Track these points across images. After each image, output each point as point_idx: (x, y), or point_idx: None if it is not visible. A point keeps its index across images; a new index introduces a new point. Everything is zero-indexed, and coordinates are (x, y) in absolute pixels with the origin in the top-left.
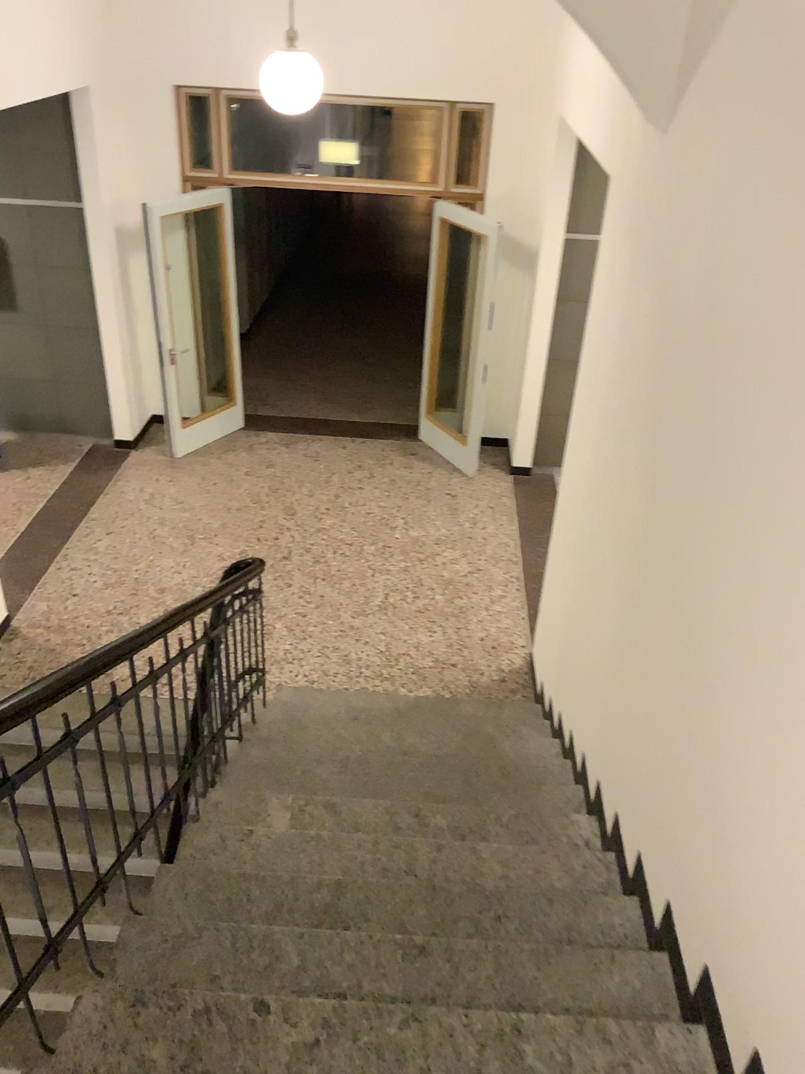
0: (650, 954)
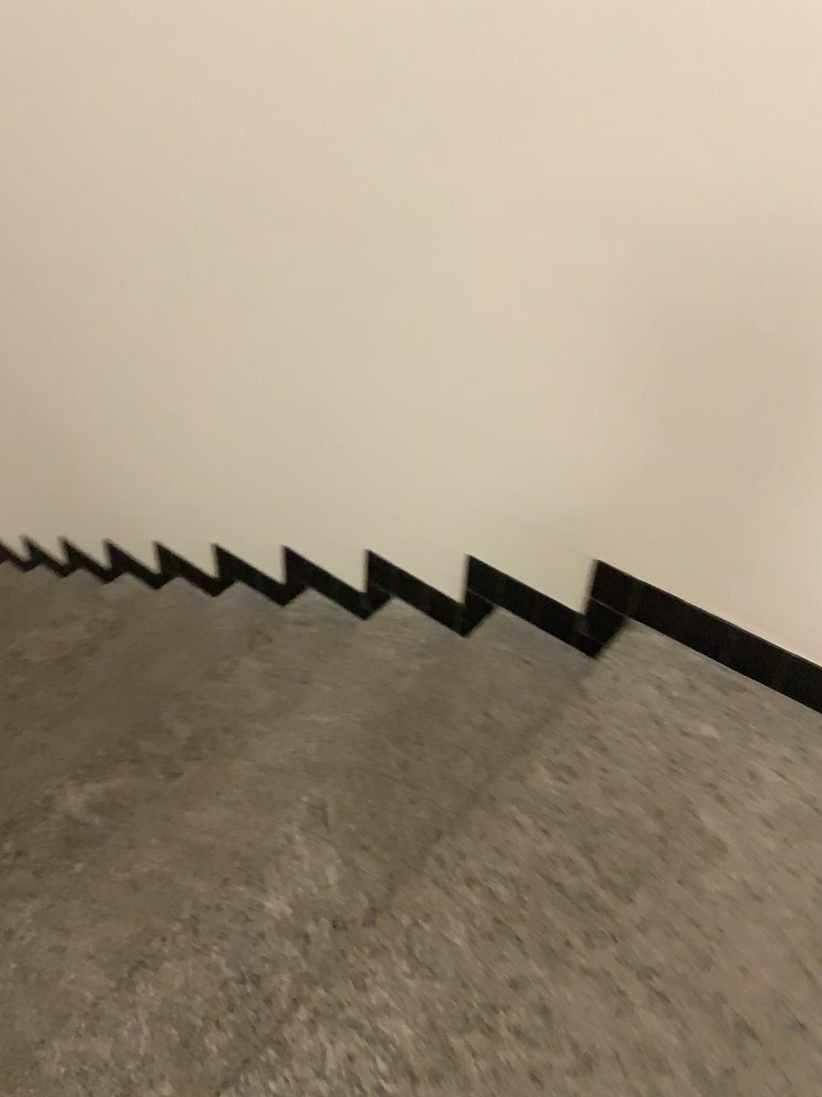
0: (70, 565)
